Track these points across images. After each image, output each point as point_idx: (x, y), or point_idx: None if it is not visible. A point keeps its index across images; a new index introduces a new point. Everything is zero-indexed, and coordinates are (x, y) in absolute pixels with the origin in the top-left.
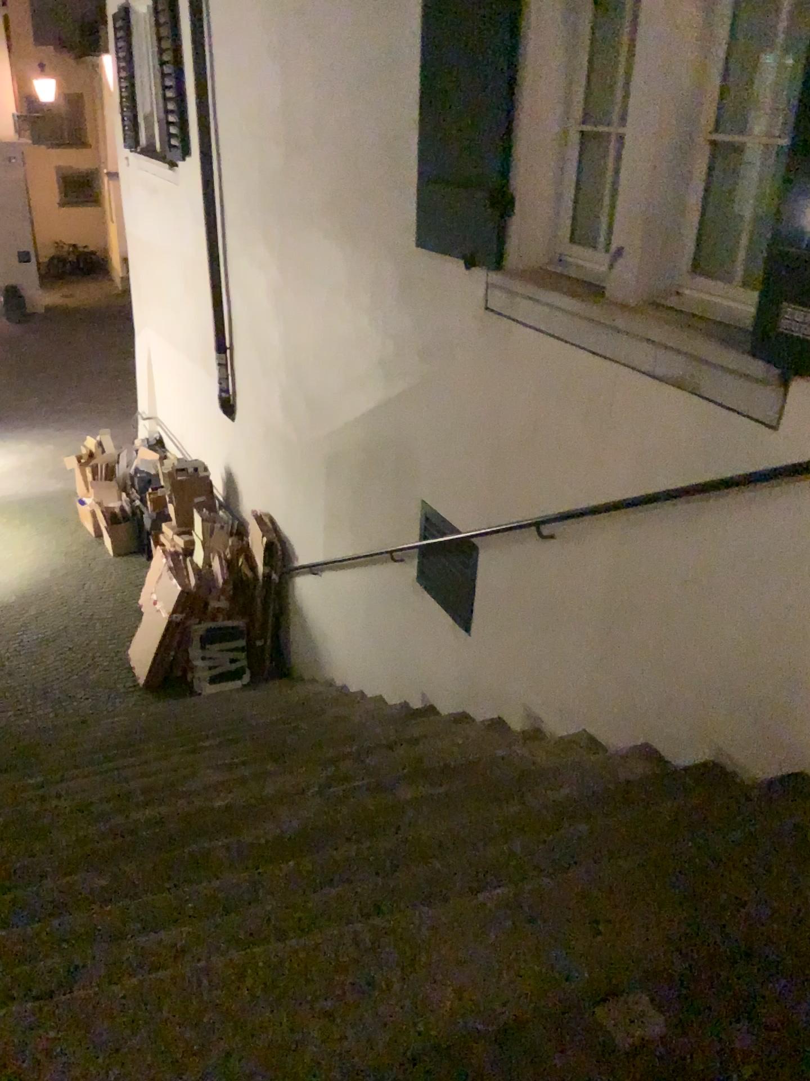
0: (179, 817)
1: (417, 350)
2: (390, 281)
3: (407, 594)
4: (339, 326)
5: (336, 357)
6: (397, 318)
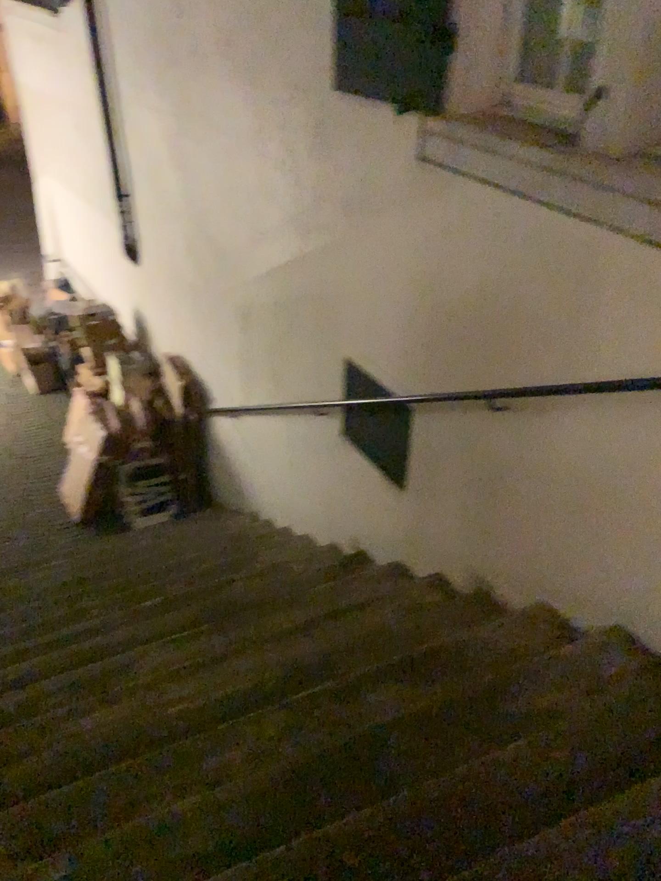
0: (127, 750)
1: (334, 203)
2: (298, 128)
3: (331, 449)
4: (244, 177)
5: (241, 209)
6: (309, 170)
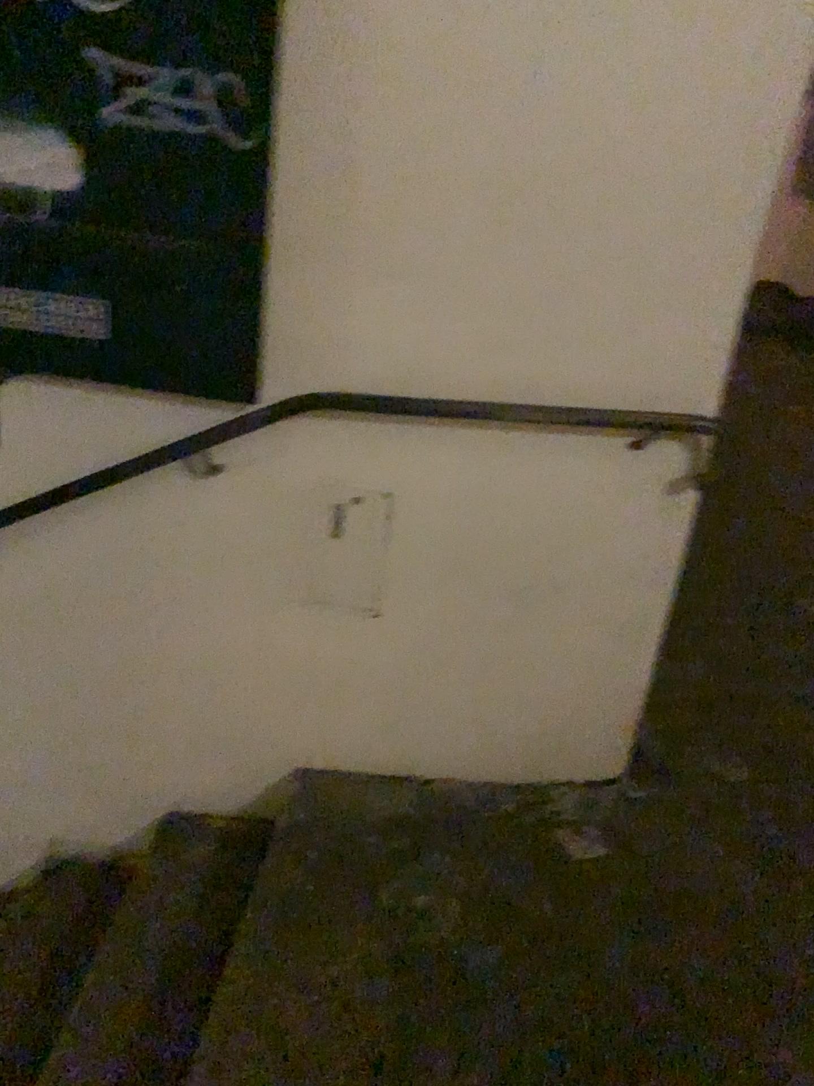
0: None
1: None
2: None
3: None
4: None
5: None
6: None
